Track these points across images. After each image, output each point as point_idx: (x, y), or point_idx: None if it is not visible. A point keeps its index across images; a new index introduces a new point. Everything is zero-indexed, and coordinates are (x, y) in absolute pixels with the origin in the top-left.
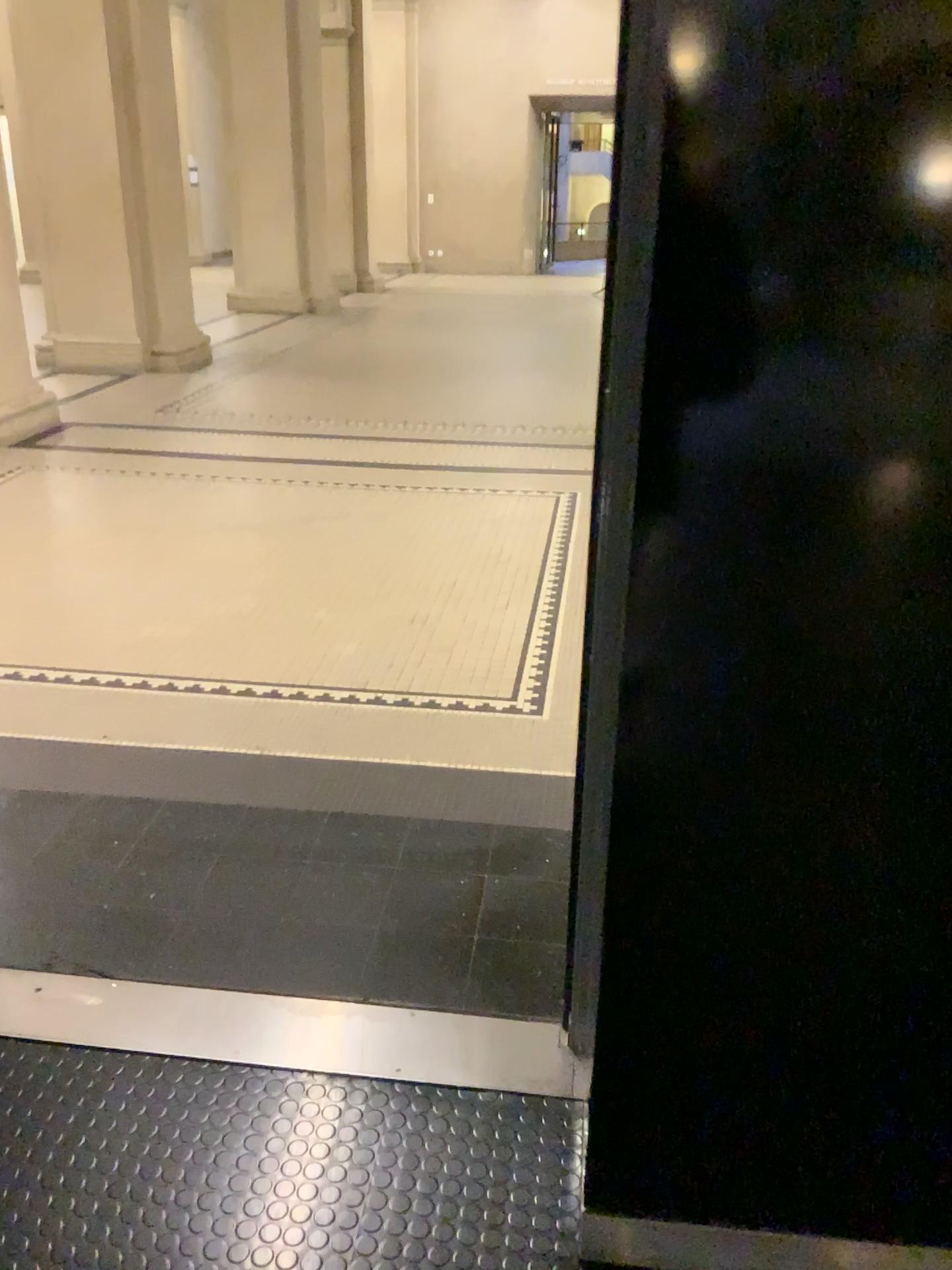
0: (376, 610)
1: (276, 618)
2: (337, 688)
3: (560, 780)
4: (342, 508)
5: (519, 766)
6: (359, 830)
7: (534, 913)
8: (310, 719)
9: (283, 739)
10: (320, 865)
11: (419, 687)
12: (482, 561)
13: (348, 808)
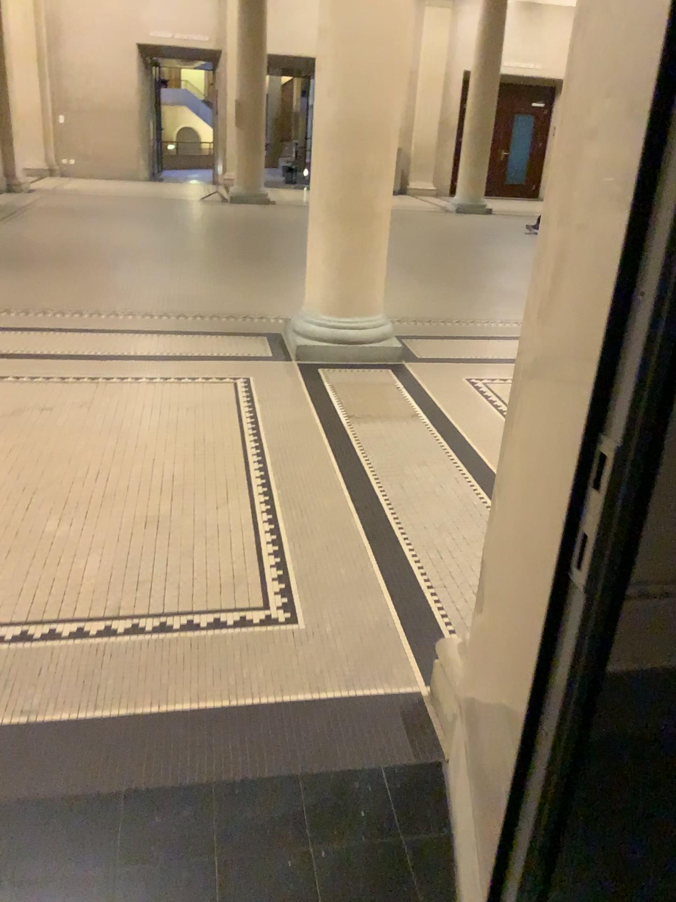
0: (107, 519)
1: (7, 538)
2: (91, 619)
3: (340, 703)
4: (45, 405)
5: (297, 693)
6: (163, 813)
7: (377, 897)
8: (73, 667)
9: (51, 699)
10: (133, 879)
11: (173, 607)
12: (191, 454)
13: (143, 785)
